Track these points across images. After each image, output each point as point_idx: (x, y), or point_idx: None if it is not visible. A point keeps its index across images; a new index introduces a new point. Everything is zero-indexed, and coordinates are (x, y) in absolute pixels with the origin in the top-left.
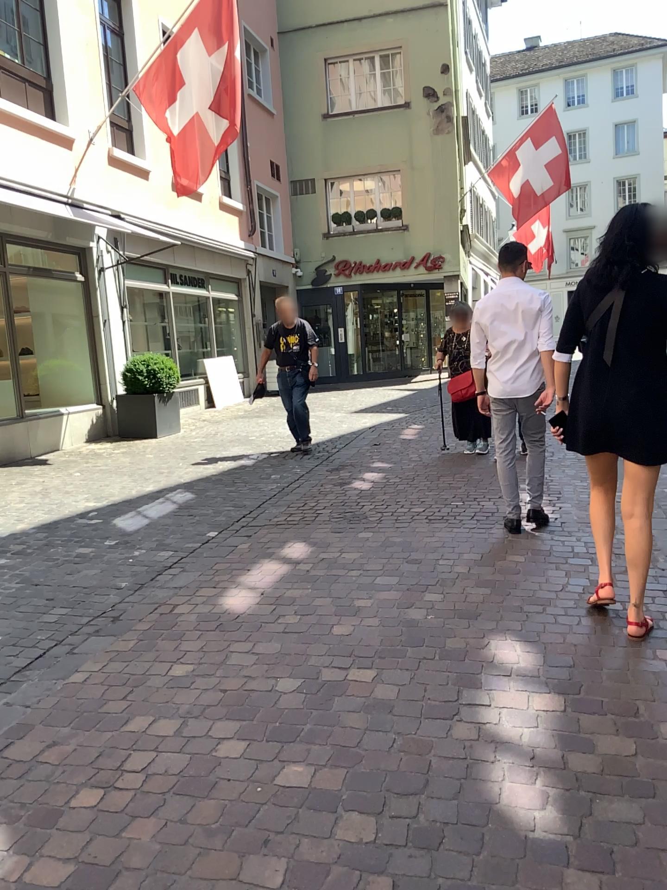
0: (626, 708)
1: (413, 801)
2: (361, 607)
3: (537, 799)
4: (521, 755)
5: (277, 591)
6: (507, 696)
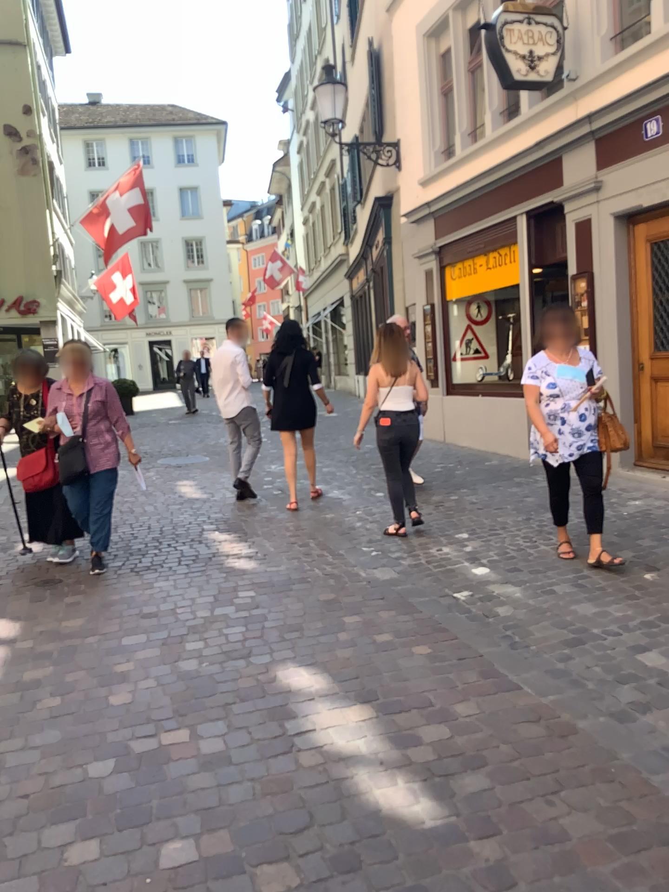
0: (421, 701)
1: (311, 835)
2: (125, 671)
3: (409, 795)
4: (372, 763)
5: (12, 675)
6: (325, 717)
